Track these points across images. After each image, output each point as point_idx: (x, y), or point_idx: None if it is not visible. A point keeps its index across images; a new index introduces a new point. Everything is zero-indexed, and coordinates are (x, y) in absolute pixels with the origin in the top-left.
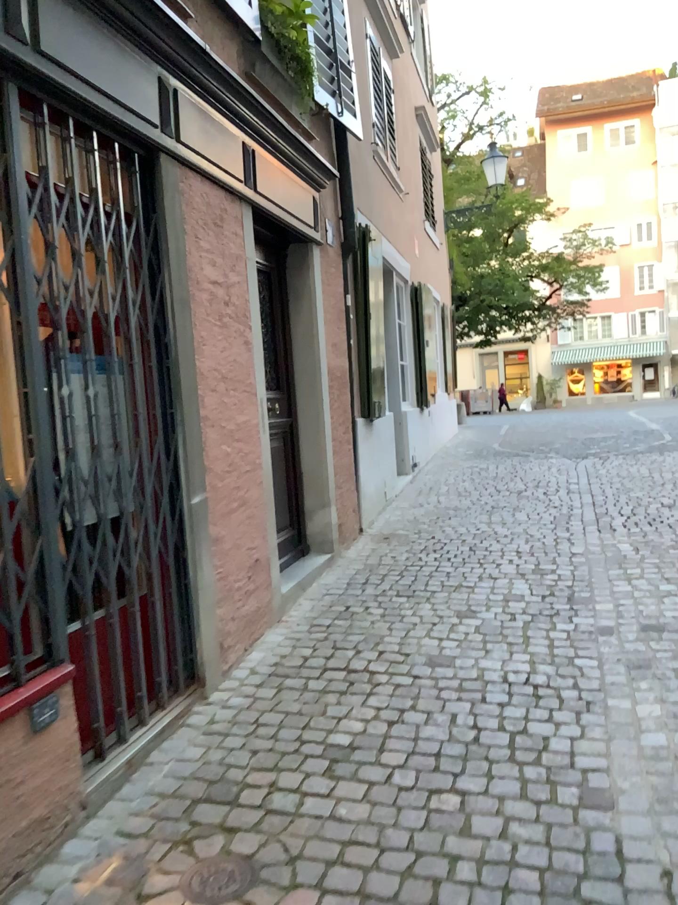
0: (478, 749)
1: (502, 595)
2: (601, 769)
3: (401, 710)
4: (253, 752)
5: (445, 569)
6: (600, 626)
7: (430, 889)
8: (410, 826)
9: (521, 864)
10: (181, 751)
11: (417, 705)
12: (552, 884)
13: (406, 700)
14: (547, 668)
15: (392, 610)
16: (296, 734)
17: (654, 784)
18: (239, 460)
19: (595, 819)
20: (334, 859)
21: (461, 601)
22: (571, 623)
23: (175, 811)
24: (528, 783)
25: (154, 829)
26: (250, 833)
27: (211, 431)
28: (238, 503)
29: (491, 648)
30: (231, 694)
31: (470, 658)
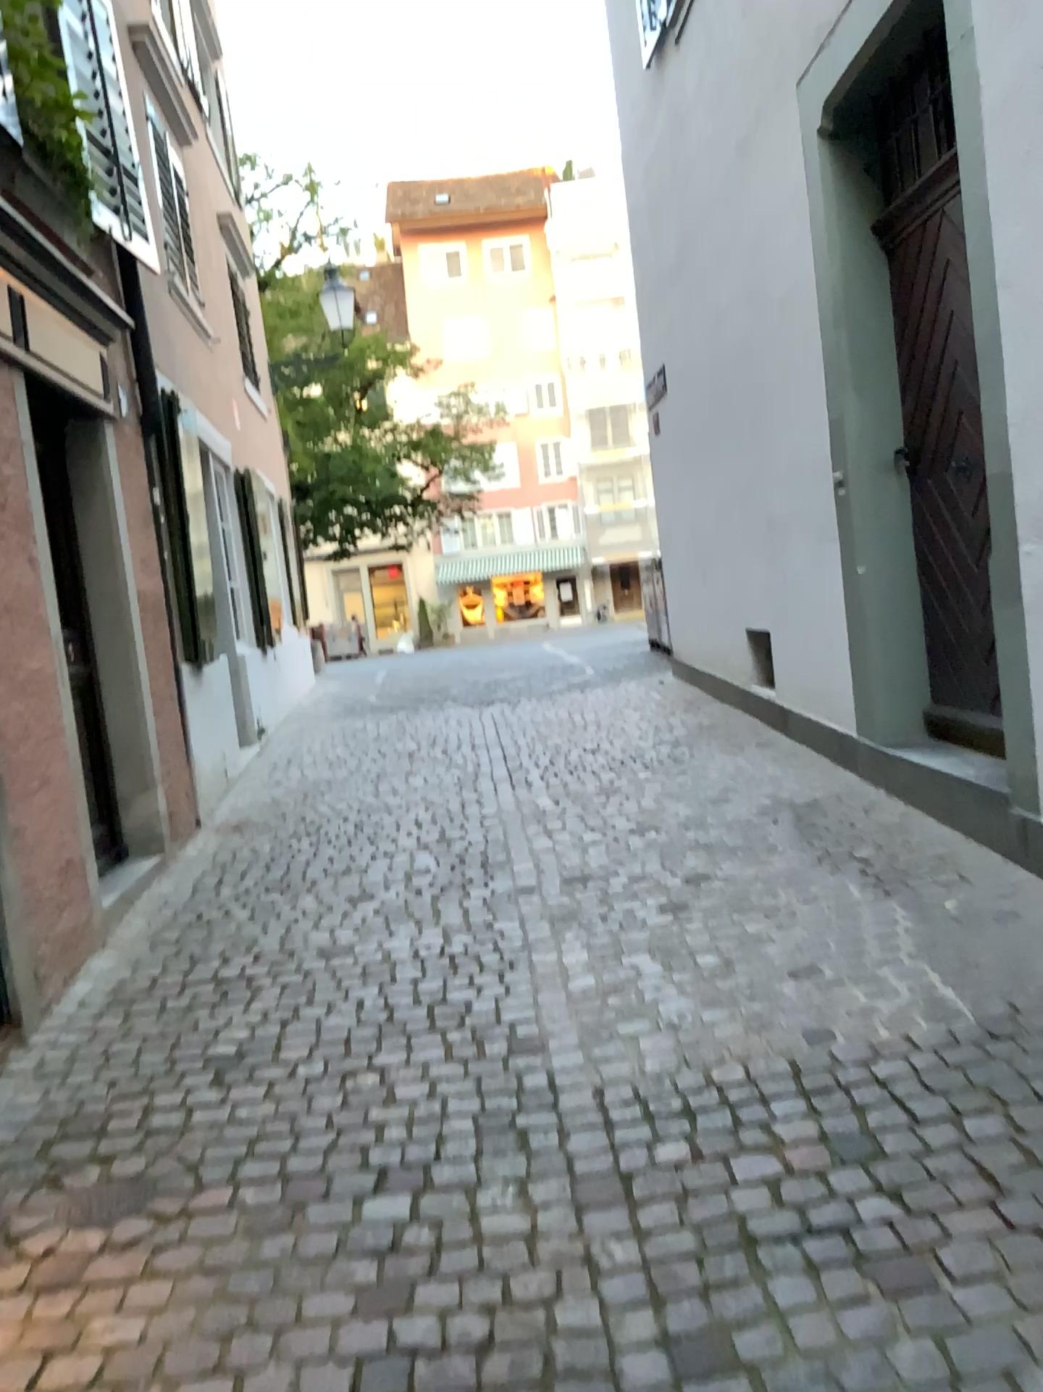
0: (394, 1026)
1: (402, 871)
2: (530, 1018)
3: (295, 1007)
4: (112, 1082)
5: (324, 853)
6: (521, 886)
7: (359, 1152)
8: (327, 1106)
9: (453, 1112)
10: (10, 1097)
11: (314, 999)
12: (487, 1121)
13: (299, 996)
14: (464, 938)
15: (261, 908)
16: (165, 1053)
17: (585, 1020)
18: (38, 722)
19: (527, 1061)
20: (244, 1152)
21: (350, 885)
22: (488, 889)
23: (26, 1154)
24: (453, 1045)
25: (2, 1176)
26: (132, 1153)
27: (1, 682)
28: (41, 780)
29: (395, 928)
30: (62, 1029)
31: (372, 942)
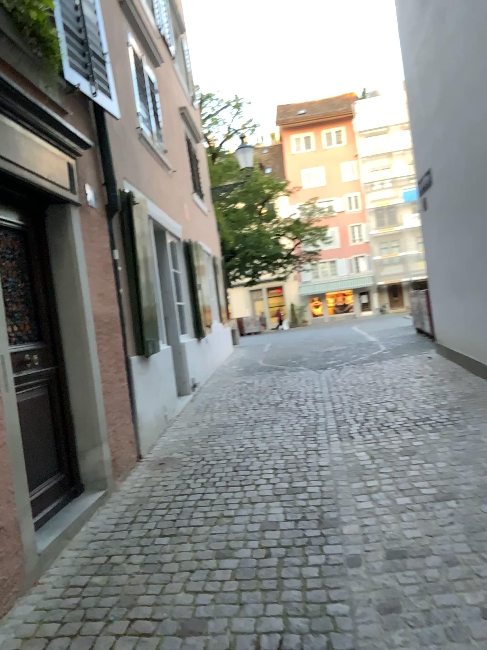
0: None
1: (258, 524)
2: None
3: None
4: None
5: (208, 497)
6: (349, 557)
7: None
8: None
9: None
10: None
11: None
12: None
13: None
14: (300, 623)
15: (152, 555)
16: None
17: None
18: None
19: None
20: None
21: (219, 535)
22: (322, 556)
23: None
24: None
25: None
26: None
27: None
28: None
29: (245, 600)
30: None
31: (223, 618)
